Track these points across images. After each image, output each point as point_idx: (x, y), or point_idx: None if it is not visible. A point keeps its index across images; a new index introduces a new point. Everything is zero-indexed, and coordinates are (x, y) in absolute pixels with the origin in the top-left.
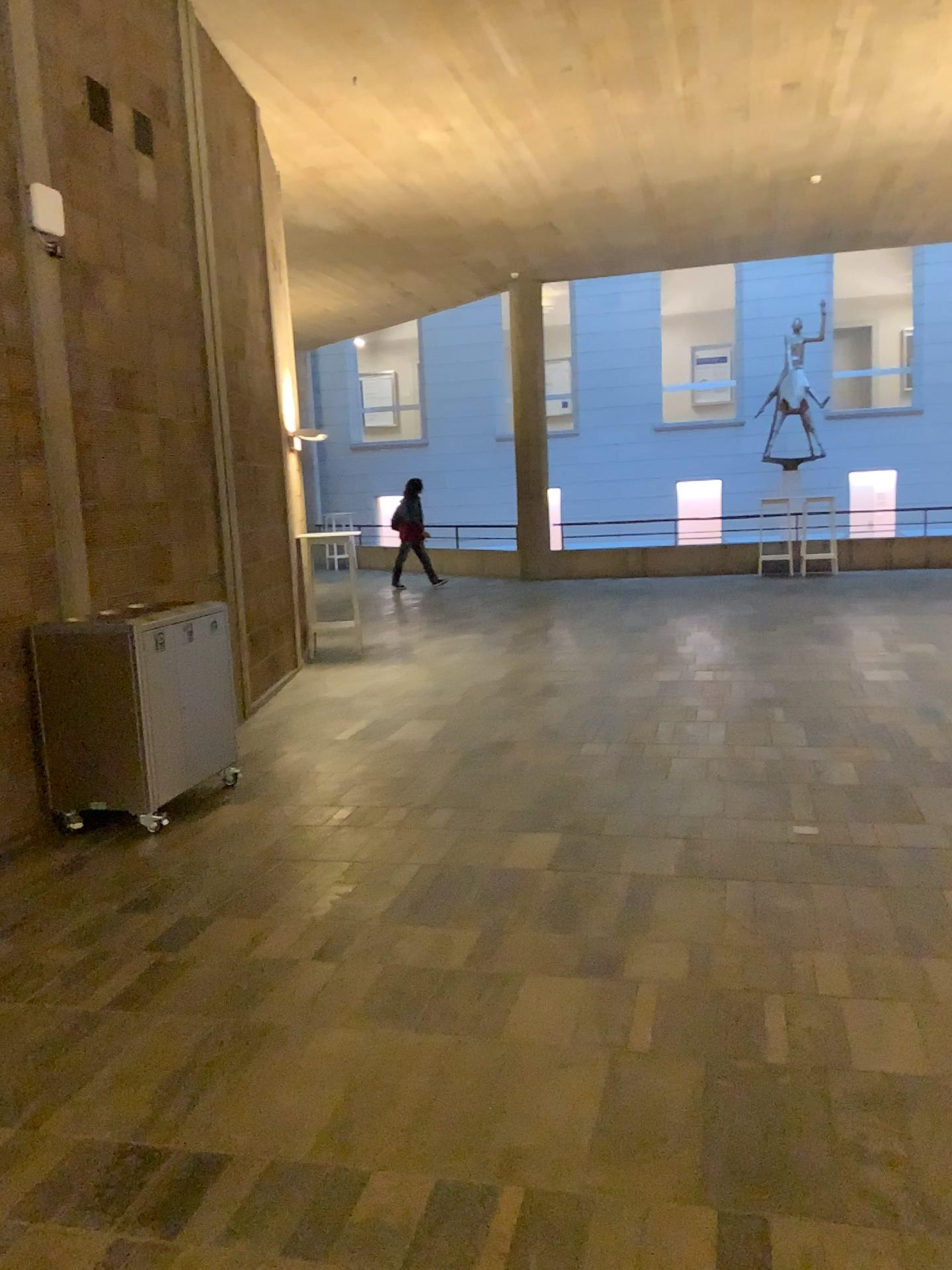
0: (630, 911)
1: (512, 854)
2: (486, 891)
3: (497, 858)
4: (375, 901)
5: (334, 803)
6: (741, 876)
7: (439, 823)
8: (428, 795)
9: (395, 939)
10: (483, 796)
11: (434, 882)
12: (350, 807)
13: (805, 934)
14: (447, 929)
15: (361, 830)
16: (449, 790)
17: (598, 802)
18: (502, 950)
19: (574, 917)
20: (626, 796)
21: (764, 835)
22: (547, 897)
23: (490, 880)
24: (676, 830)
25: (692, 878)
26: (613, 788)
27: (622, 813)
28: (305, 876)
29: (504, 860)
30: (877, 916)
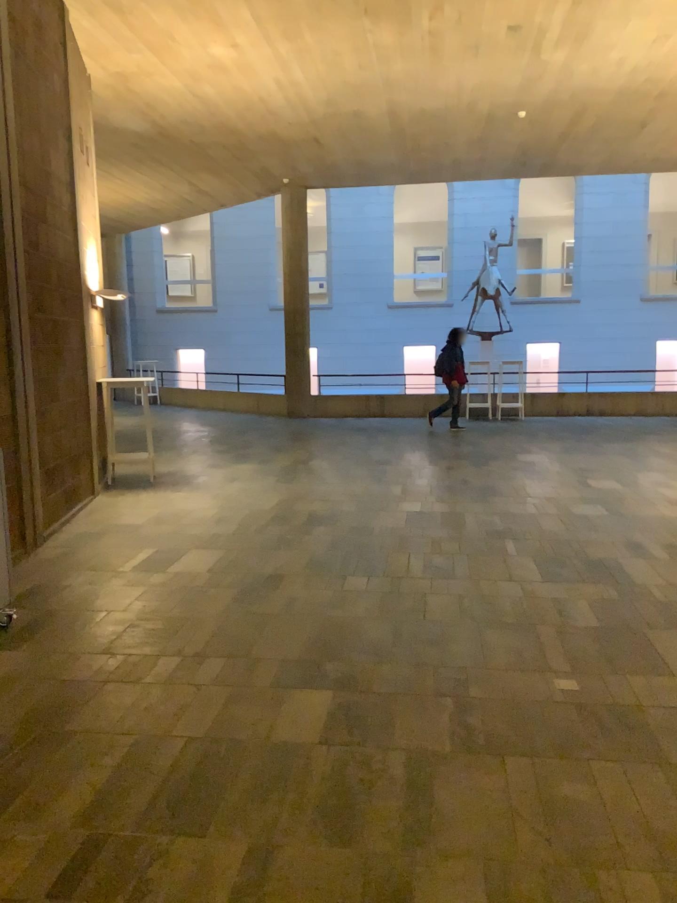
0: (411, 809)
1: (281, 723)
2: (254, 779)
3: (266, 730)
4: (128, 798)
5: (103, 652)
6: (519, 752)
7: (208, 678)
8: (198, 643)
9: (145, 865)
10: (253, 643)
11: (197, 765)
12: (118, 658)
13: (607, 846)
14: (208, 844)
15: (126, 689)
16: (220, 637)
17: (365, 651)
18: (270, 881)
19: (351, 820)
20: (391, 643)
21: (532, 695)
22: (319, 787)
23: (258, 762)
24: (444, 688)
25: (471, 758)
26: (377, 633)
27: (389, 665)
28: (56, 758)
29: (273, 731)
30: (674, 814)
